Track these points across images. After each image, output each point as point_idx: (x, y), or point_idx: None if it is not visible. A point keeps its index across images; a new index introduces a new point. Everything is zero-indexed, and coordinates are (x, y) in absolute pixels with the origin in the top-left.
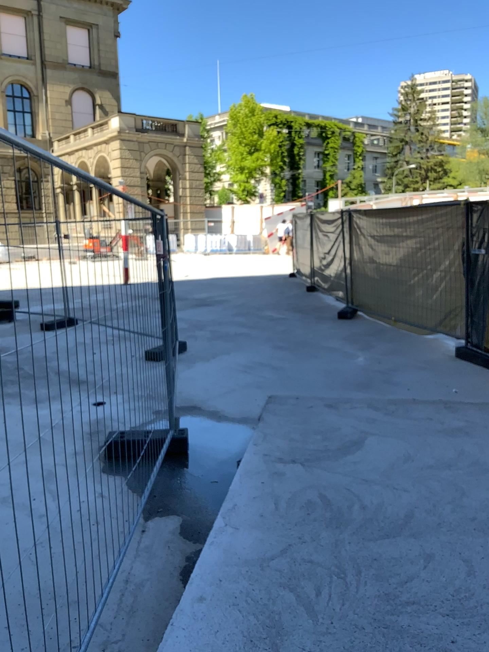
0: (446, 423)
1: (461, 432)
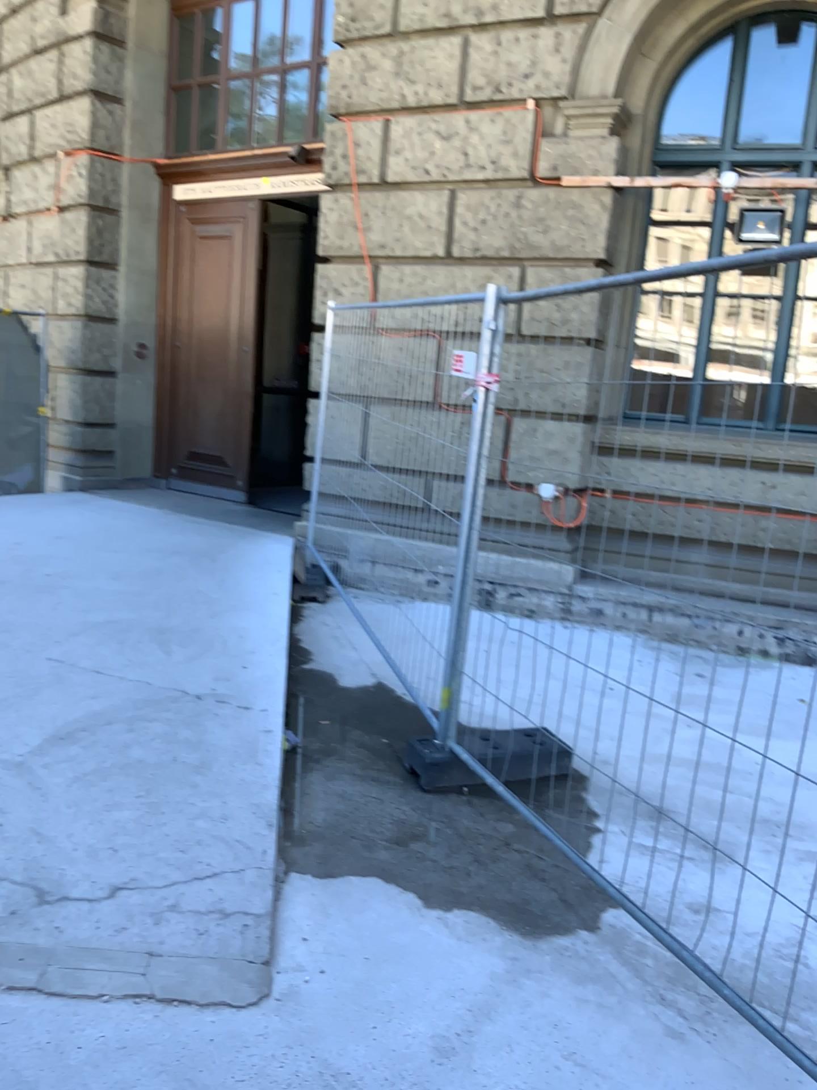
0: None
1: None
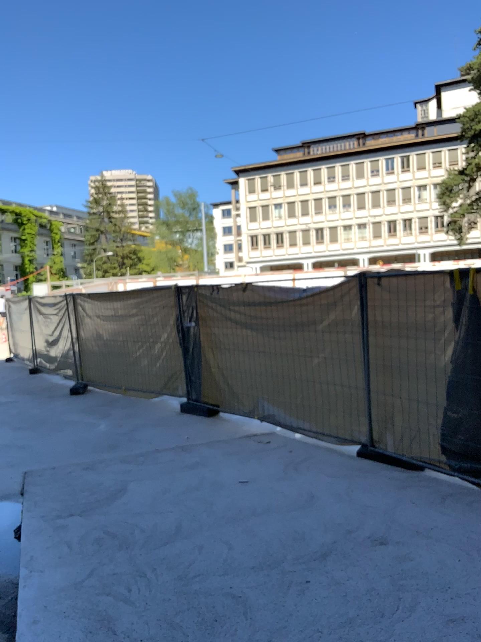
0: (187, 459)
1: (199, 463)
